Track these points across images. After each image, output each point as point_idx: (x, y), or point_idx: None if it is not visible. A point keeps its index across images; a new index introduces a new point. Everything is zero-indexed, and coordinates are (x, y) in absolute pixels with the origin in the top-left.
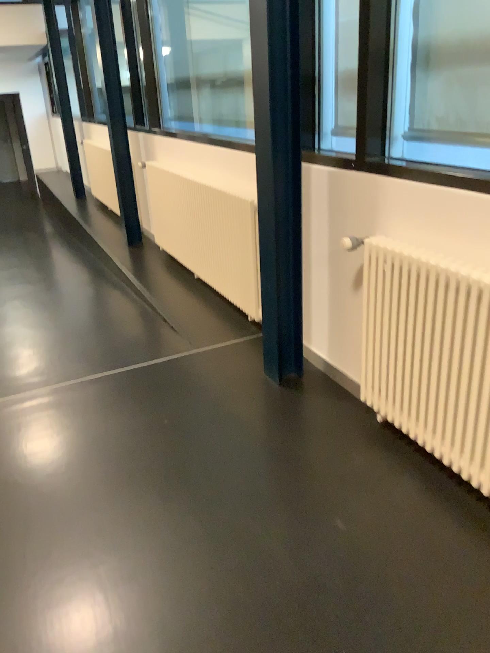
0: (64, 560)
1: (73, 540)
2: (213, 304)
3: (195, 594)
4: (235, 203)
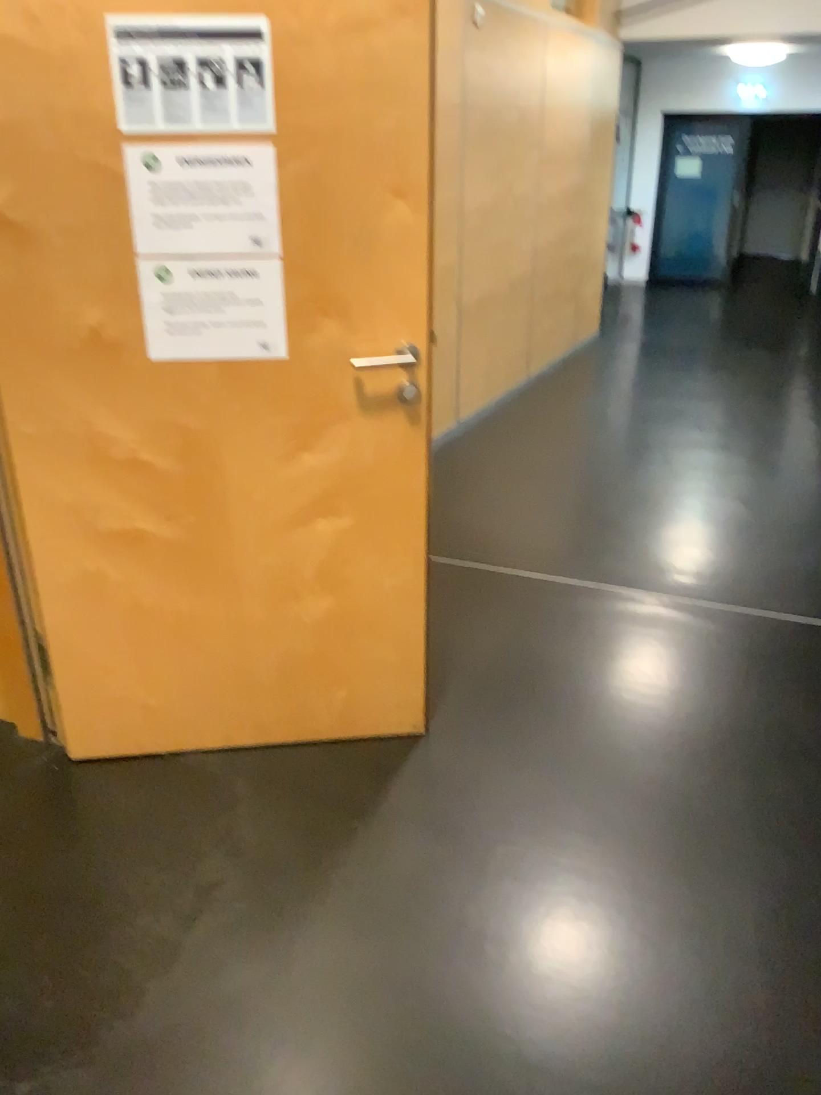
0: (470, 805)
1: (496, 788)
2: None
3: (587, 957)
4: None
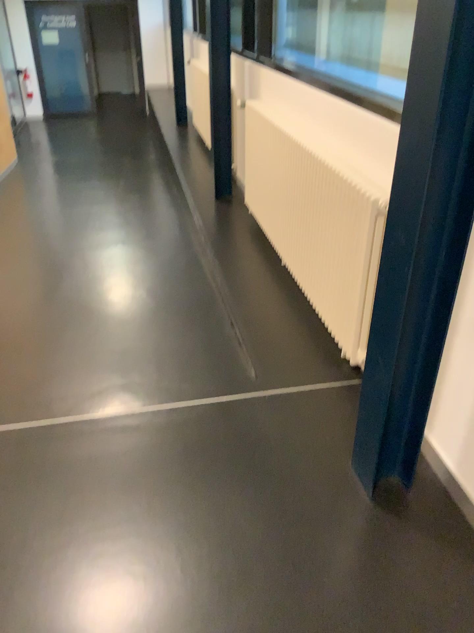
0: None
1: None
2: (299, 311)
3: None
4: (350, 191)
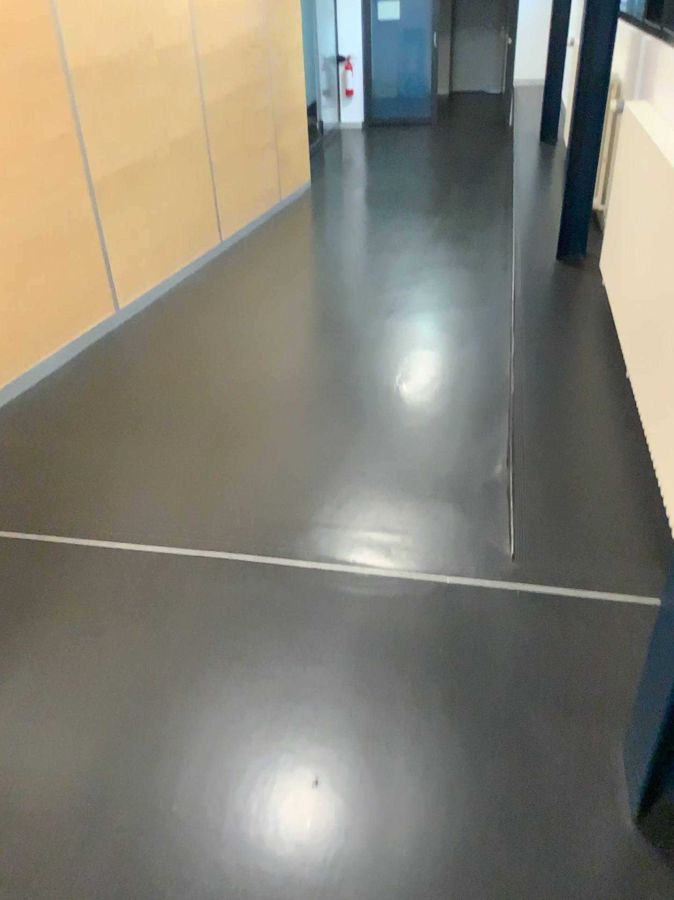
0: None
1: None
2: (628, 459)
3: None
4: None
